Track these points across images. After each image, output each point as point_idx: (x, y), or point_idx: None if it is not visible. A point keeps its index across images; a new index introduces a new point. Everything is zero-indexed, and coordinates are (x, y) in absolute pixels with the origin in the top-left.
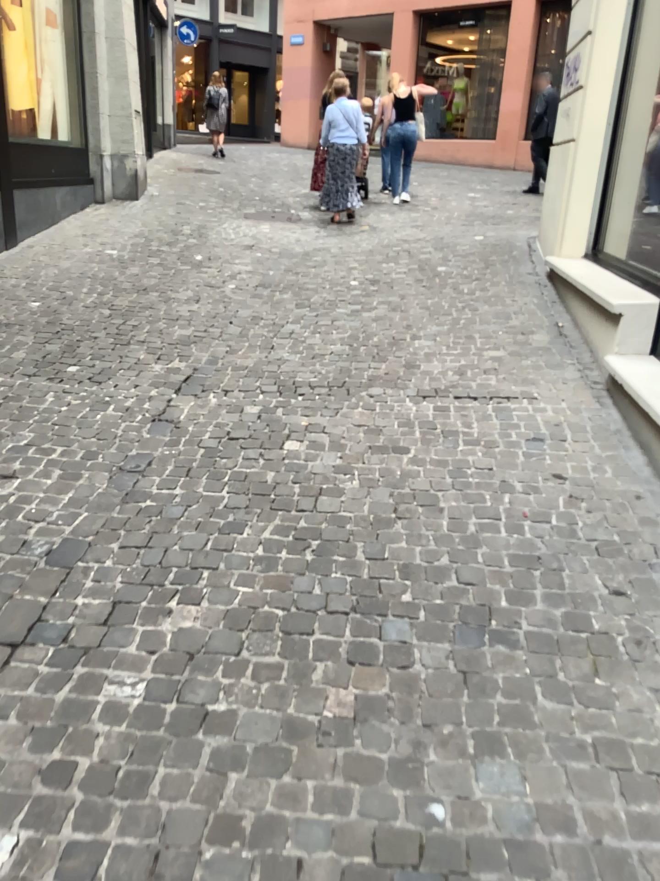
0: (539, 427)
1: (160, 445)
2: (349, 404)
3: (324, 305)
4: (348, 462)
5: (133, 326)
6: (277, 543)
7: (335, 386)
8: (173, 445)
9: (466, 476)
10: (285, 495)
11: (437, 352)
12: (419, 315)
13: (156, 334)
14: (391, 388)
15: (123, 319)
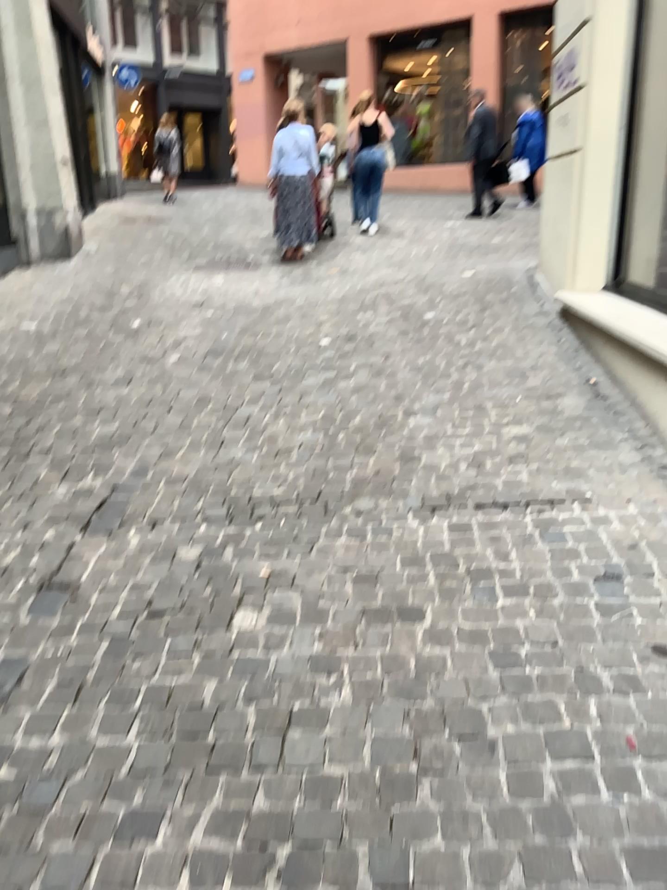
0: (606, 555)
1: (45, 638)
2: (328, 535)
3: (288, 377)
4: (332, 649)
5: (39, 429)
6: (218, 858)
7: (307, 503)
8: (65, 636)
9: (517, 663)
10: (234, 732)
11: (441, 436)
12: (410, 382)
13: (67, 439)
14: (384, 500)
15: (28, 419)
